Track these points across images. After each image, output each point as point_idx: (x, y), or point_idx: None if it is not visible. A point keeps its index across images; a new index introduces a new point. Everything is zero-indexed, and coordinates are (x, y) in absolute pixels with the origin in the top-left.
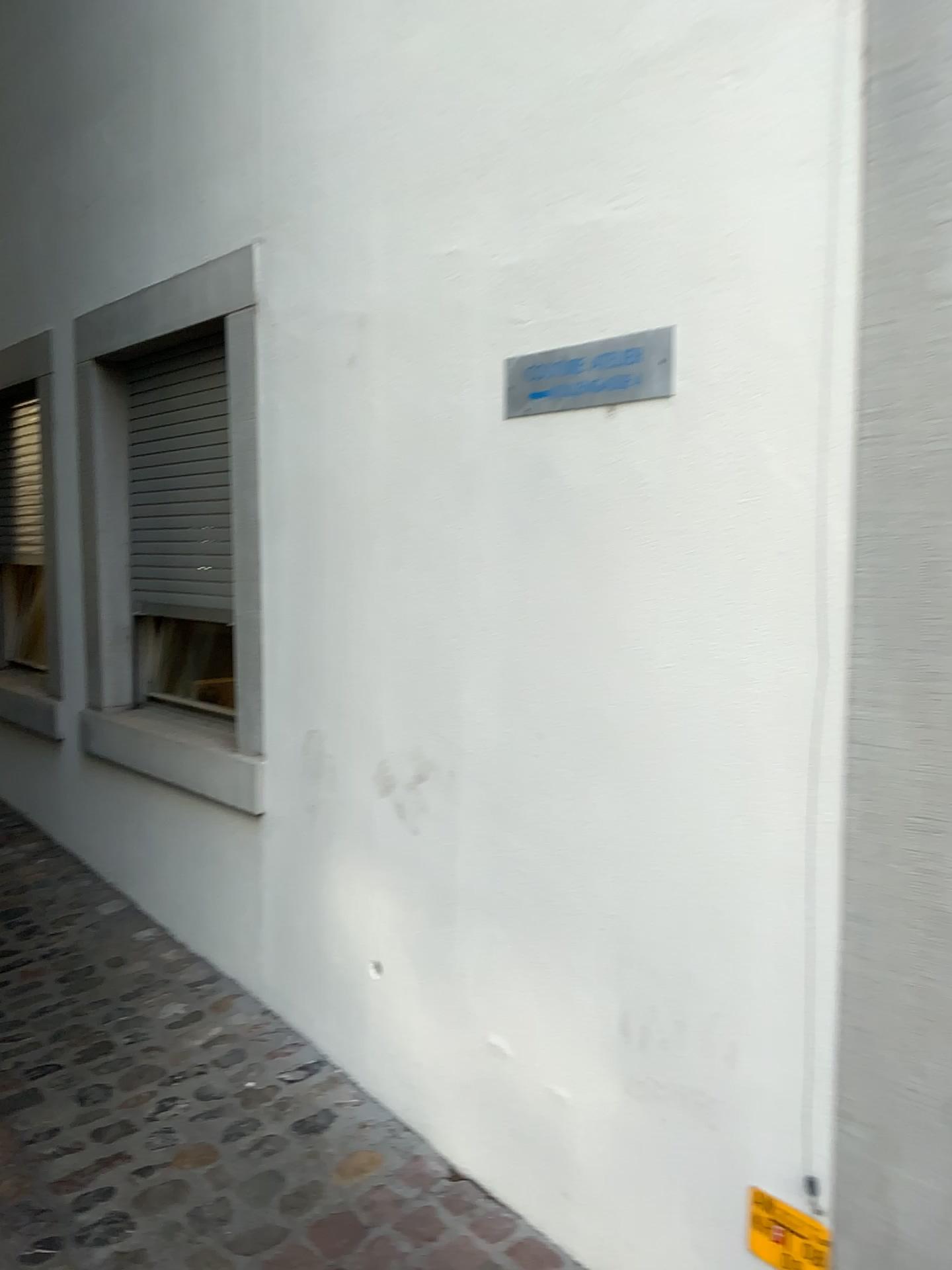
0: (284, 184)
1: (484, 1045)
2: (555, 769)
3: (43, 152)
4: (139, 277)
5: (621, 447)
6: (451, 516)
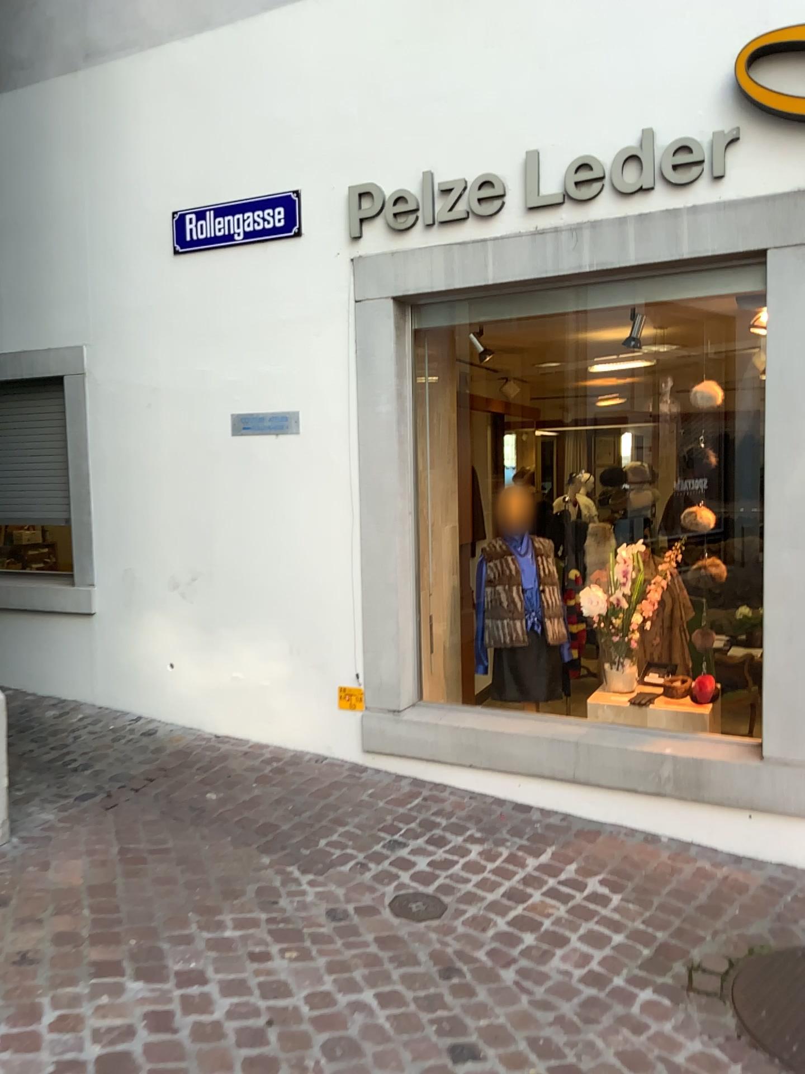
0: (103, 322)
1: (230, 680)
2: (259, 564)
3: None
4: None
5: (280, 448)
6: (206, 471)
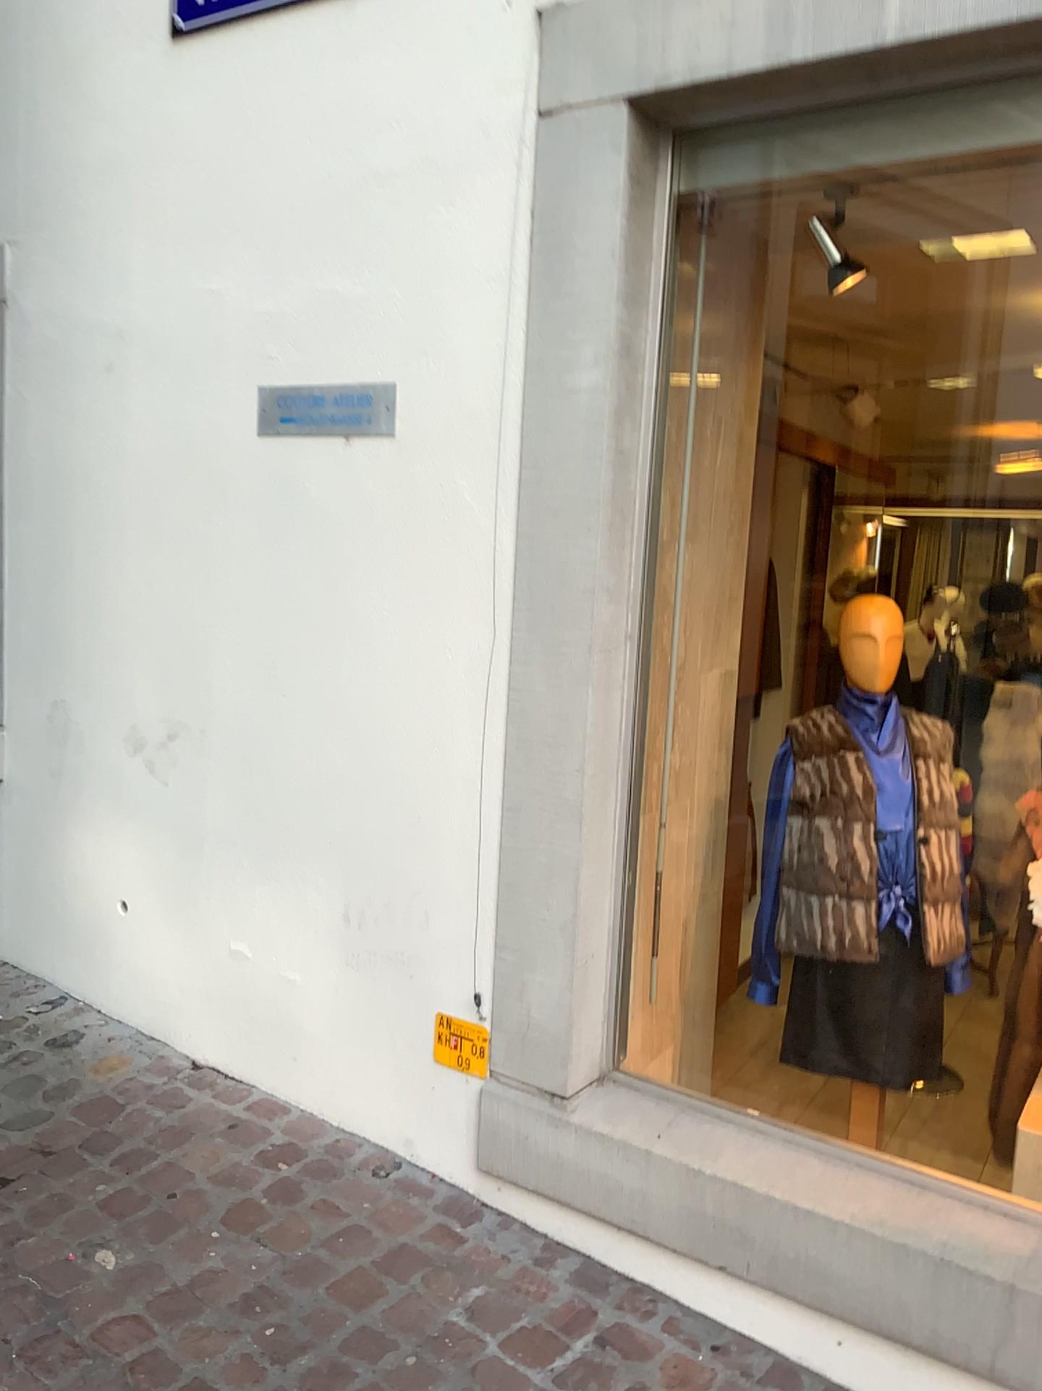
0: (42, 196)
1: (228, 954)
2: (295, 721)
3: None
4: None
5: (354, 469)
6: (207, 513)
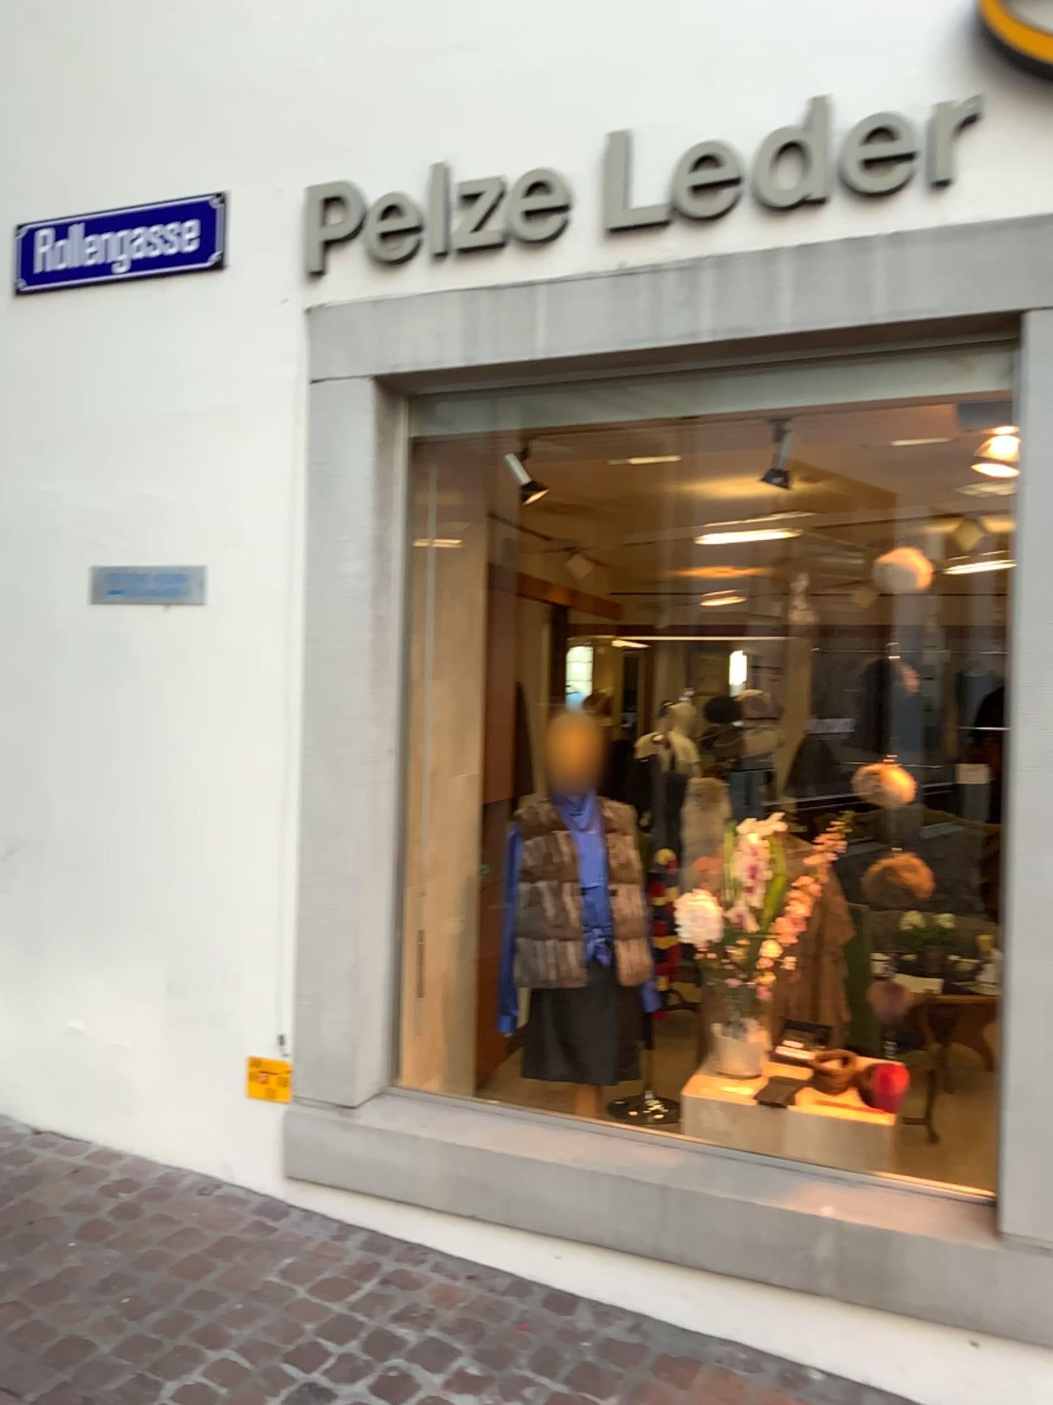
0: None
1: (64, 1031)
2: (124, 830)
3: None
4: None
5: (171, 630)
6: (45, 665)
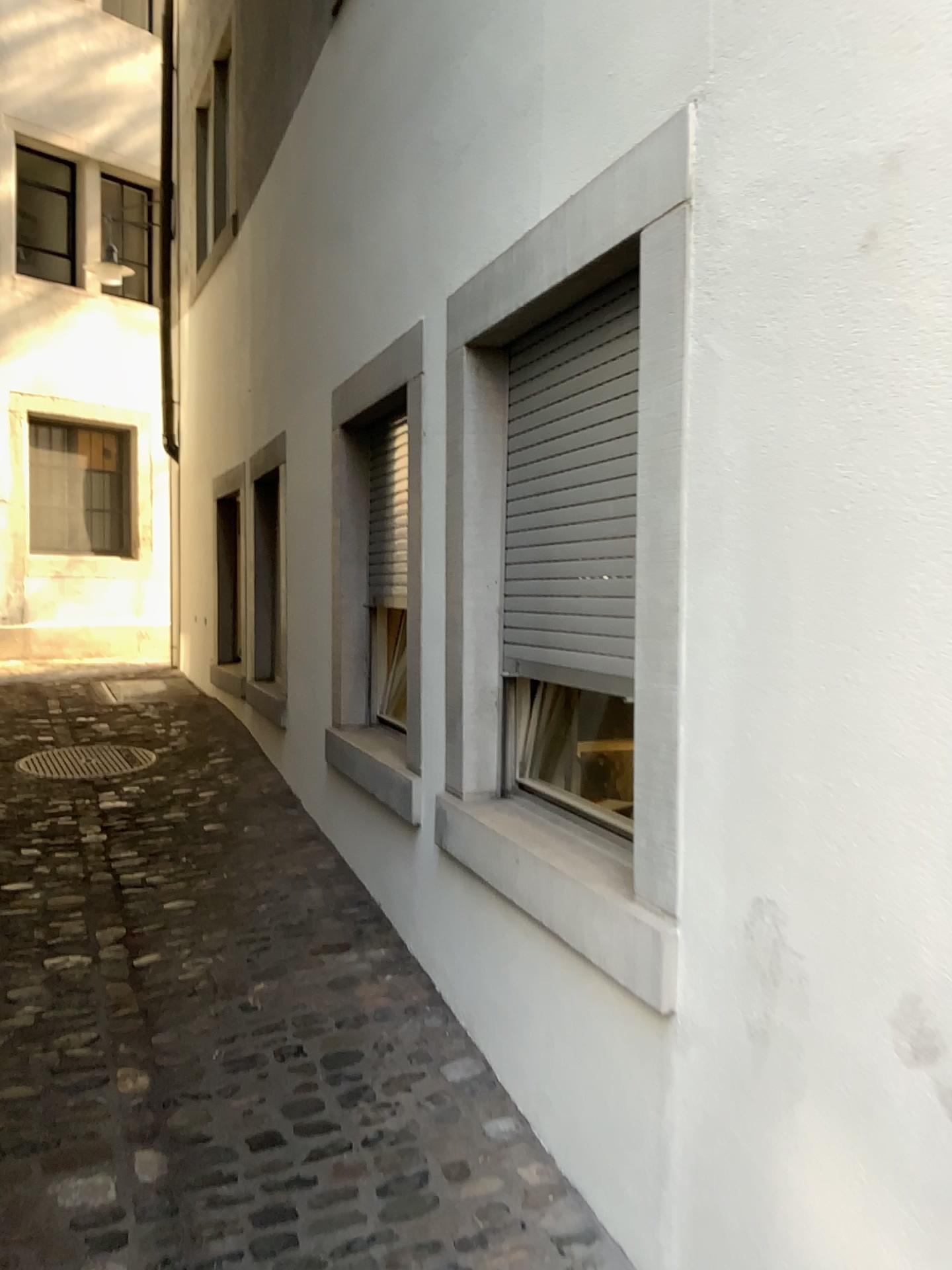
0: None
1: None
2: None
3: (423, 107)
4: (521, 218)
5: None
6: None
